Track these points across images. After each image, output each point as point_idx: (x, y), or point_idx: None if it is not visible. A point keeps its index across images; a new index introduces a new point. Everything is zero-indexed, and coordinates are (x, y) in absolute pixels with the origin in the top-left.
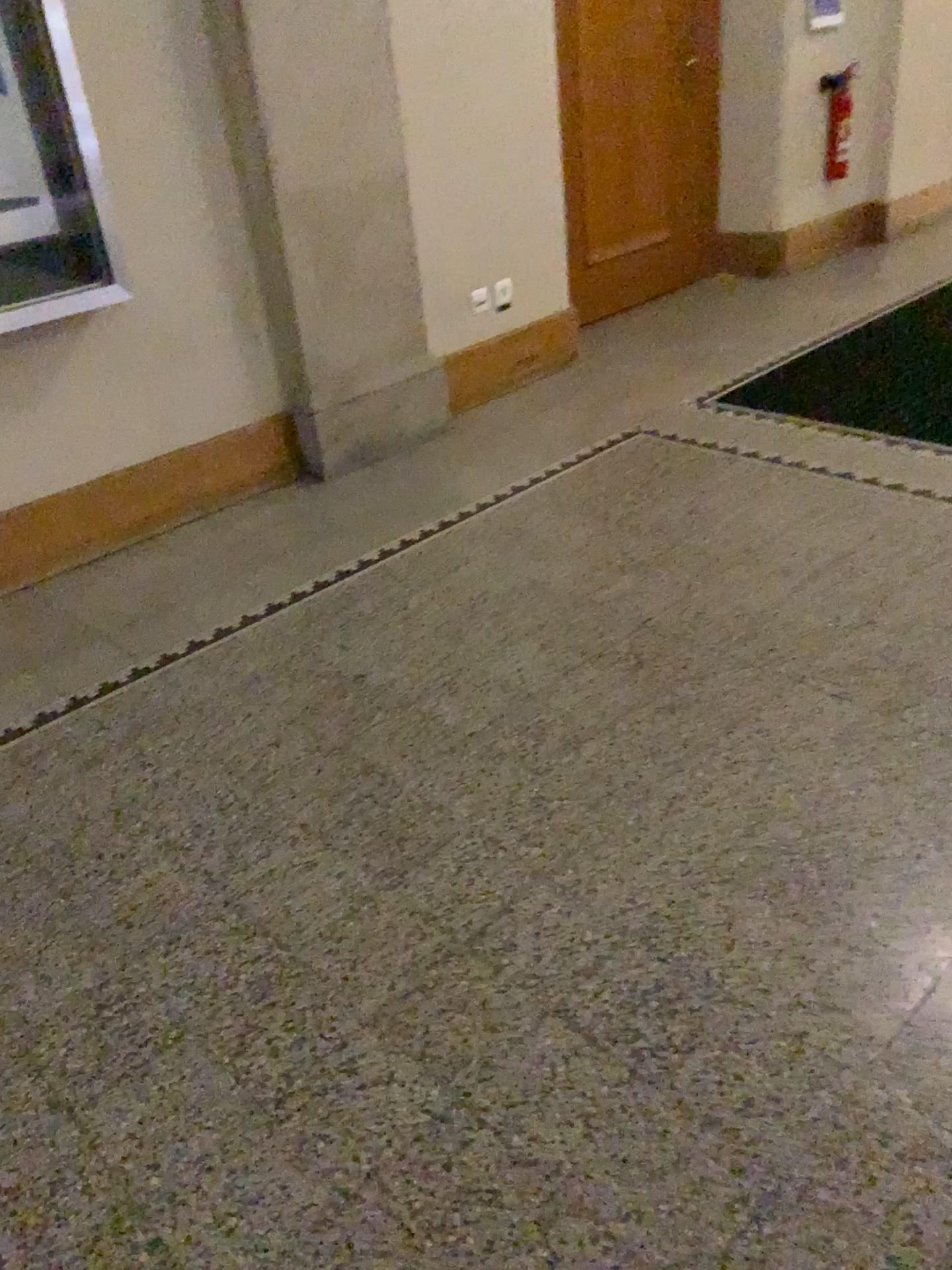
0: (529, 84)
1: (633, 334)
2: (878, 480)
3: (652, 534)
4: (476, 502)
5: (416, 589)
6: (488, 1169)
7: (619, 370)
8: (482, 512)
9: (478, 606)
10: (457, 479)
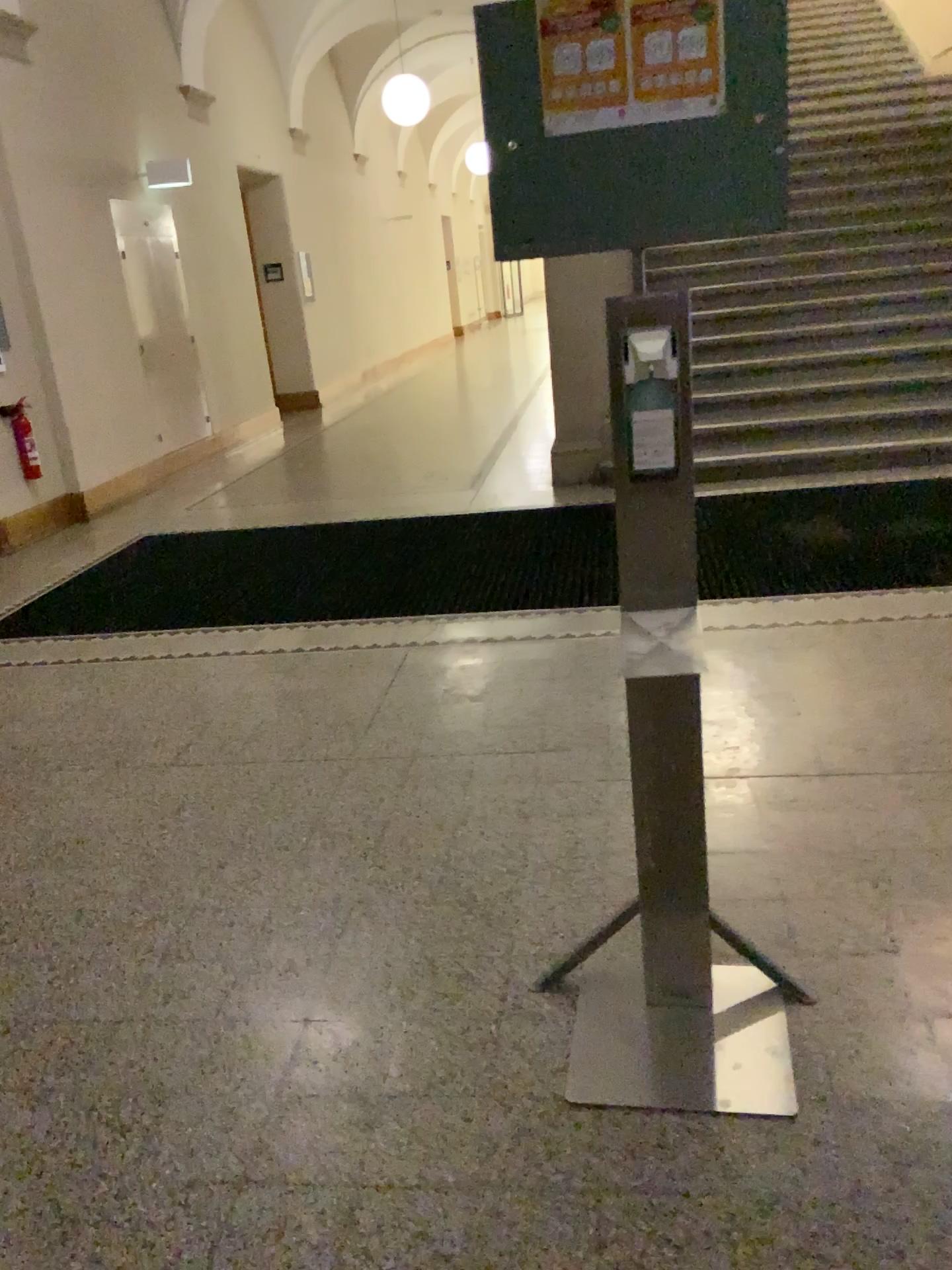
0: None
1: None
2: (100, 657)
3: None
4: None
5: None
6: None
7: None
8: None
9: None
10: None
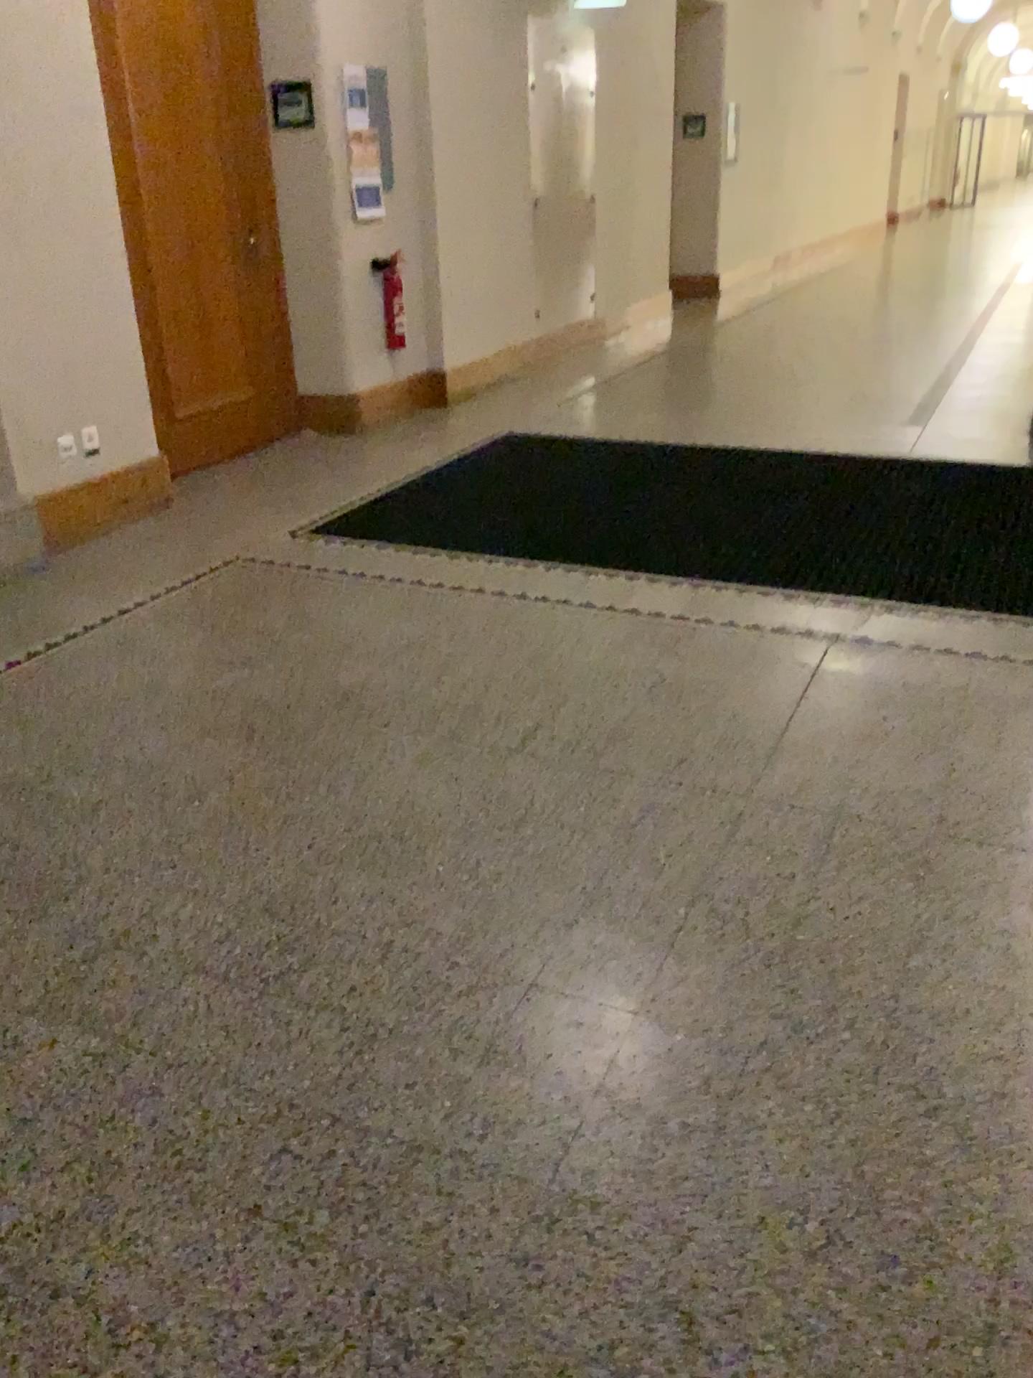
0: (98, 250)
1: (225, 482)
2: (443, 581)
3: (253, 636)
4: (81, 626)
5: (26, 701)
6: (144, 1077)
7: (213, 511)
8: (88, 634)
9: (92, 706)
10: (58, 609)
